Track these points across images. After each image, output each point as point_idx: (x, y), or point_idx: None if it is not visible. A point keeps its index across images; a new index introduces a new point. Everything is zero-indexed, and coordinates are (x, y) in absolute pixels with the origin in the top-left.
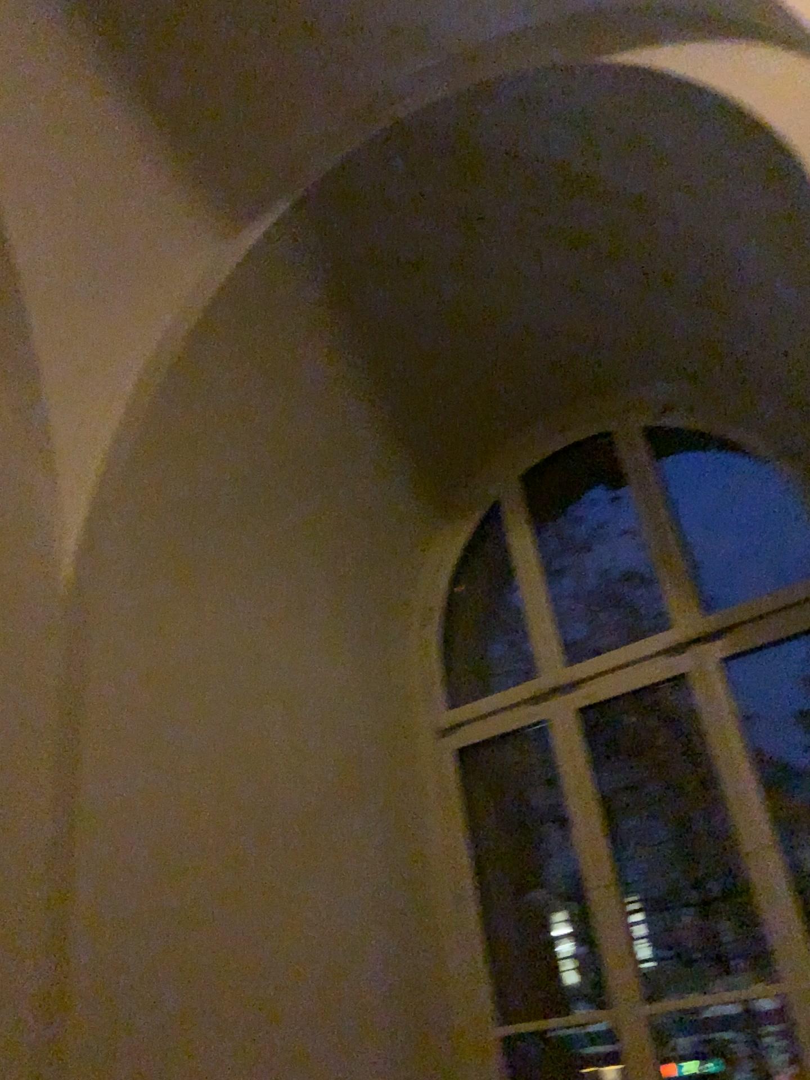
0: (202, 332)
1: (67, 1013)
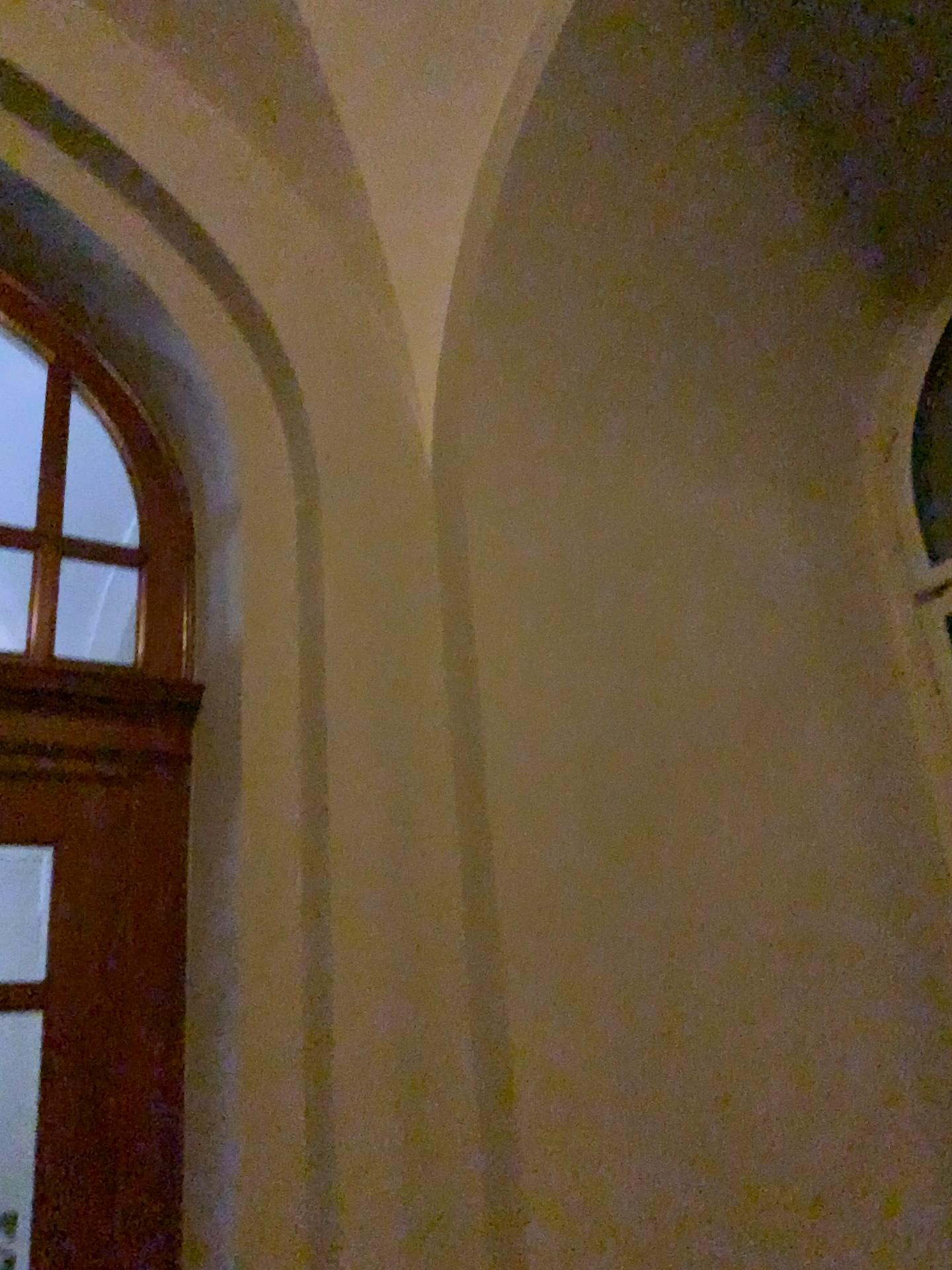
0: (536, 88)
1: (494, 911)
